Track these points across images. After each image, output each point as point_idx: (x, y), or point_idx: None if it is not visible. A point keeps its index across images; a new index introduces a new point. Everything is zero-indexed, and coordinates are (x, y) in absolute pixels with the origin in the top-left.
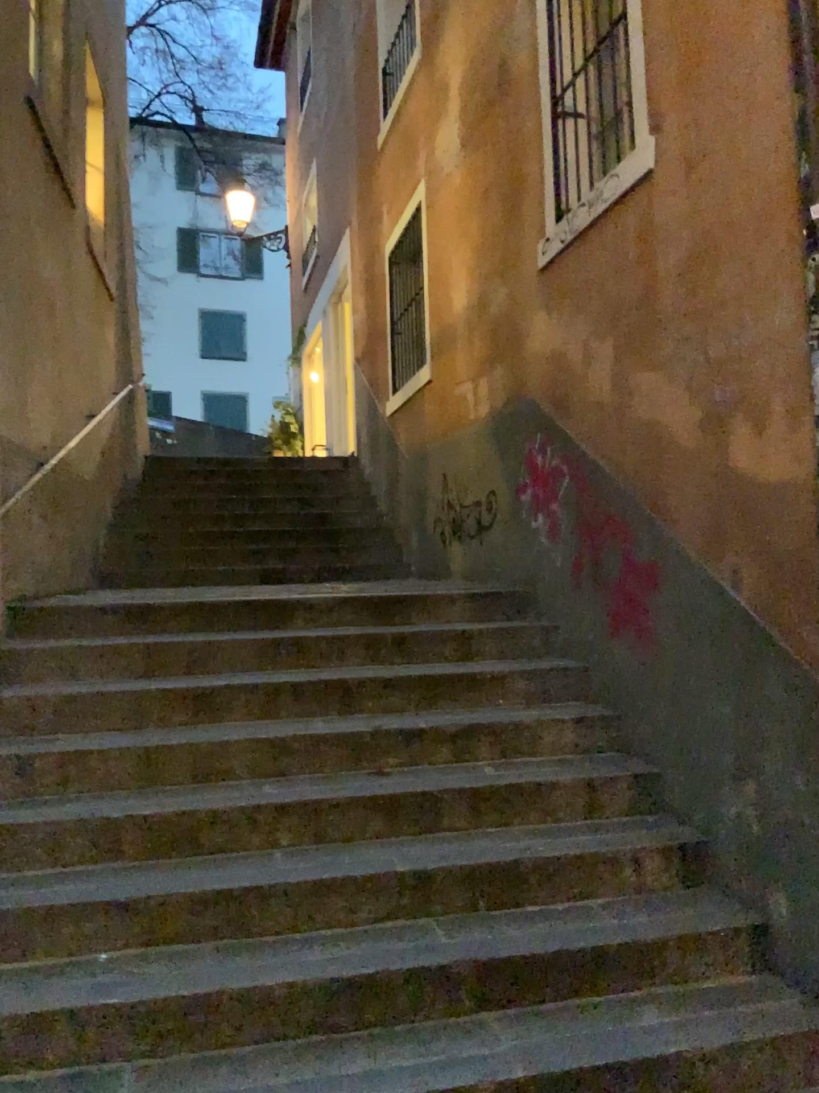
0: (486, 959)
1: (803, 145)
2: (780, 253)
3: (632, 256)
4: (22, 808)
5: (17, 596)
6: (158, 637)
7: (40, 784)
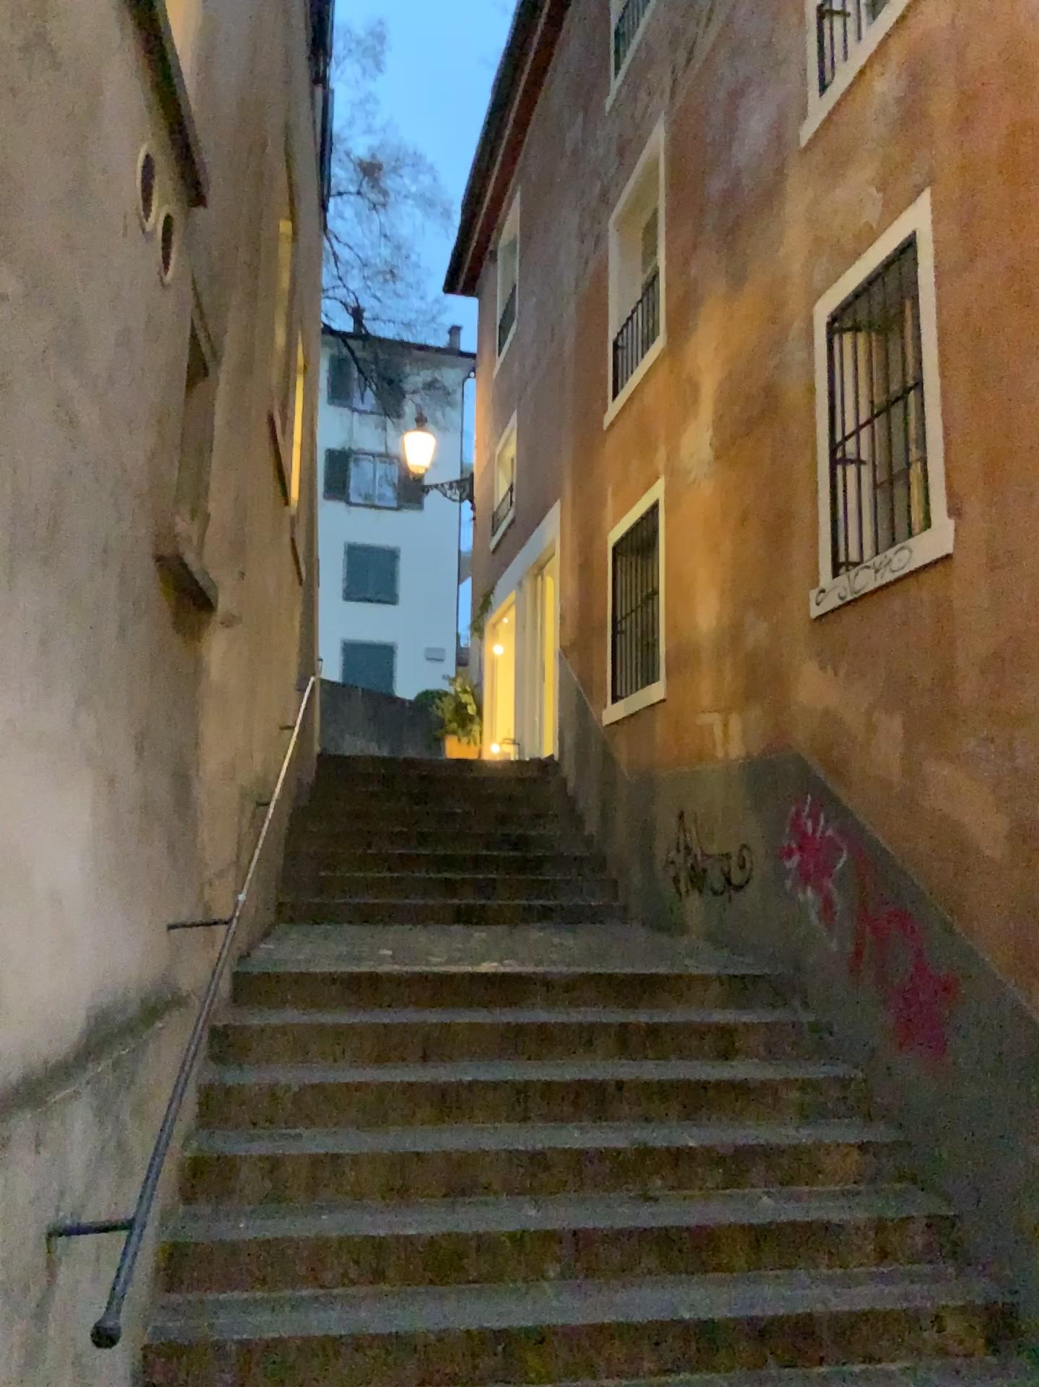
0: None
1: None
2: None
3: (927, 636)
4: (279, 1218)
5: (238, 959)
6: (392, 1015)
7: (291, 1190)
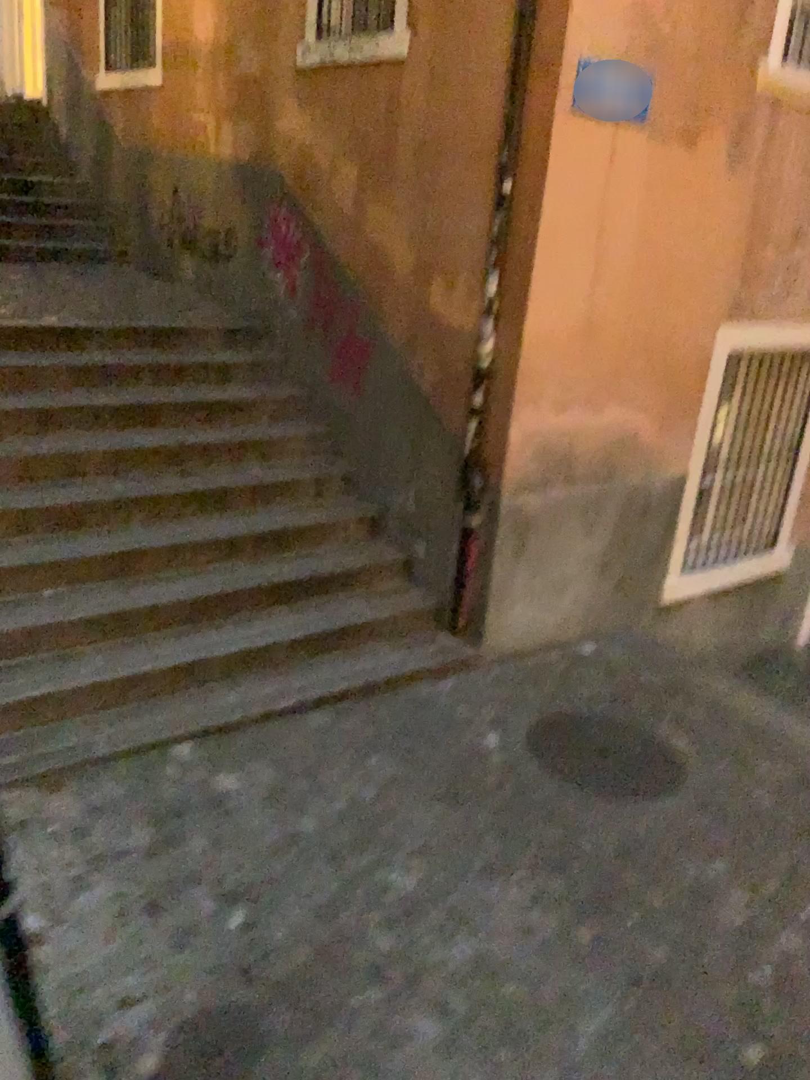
0: (276, 582)
1: (507, 133)
2: (482, 190)
3: (382, 116)
4: None
5: None
6: None
7: None
